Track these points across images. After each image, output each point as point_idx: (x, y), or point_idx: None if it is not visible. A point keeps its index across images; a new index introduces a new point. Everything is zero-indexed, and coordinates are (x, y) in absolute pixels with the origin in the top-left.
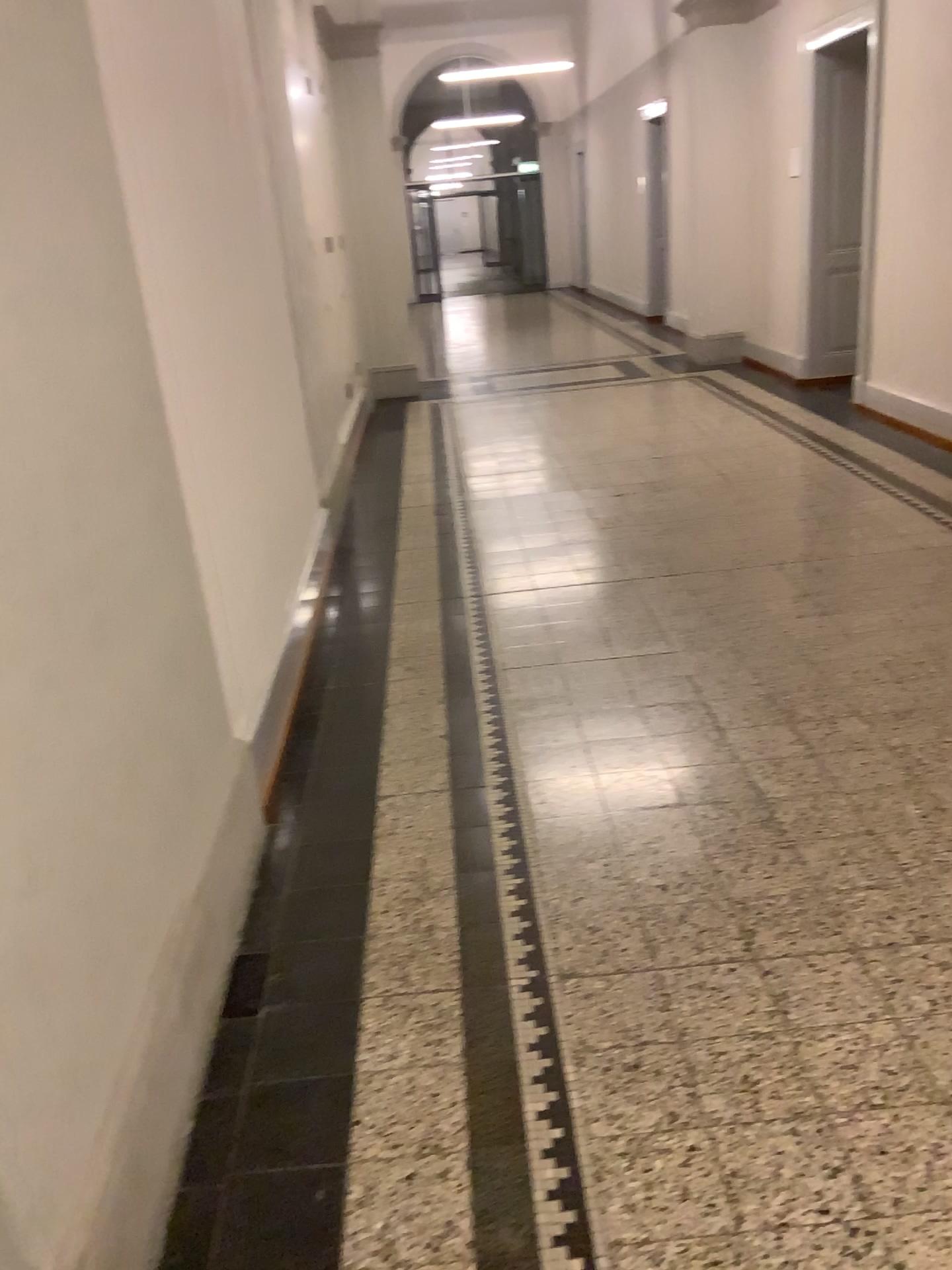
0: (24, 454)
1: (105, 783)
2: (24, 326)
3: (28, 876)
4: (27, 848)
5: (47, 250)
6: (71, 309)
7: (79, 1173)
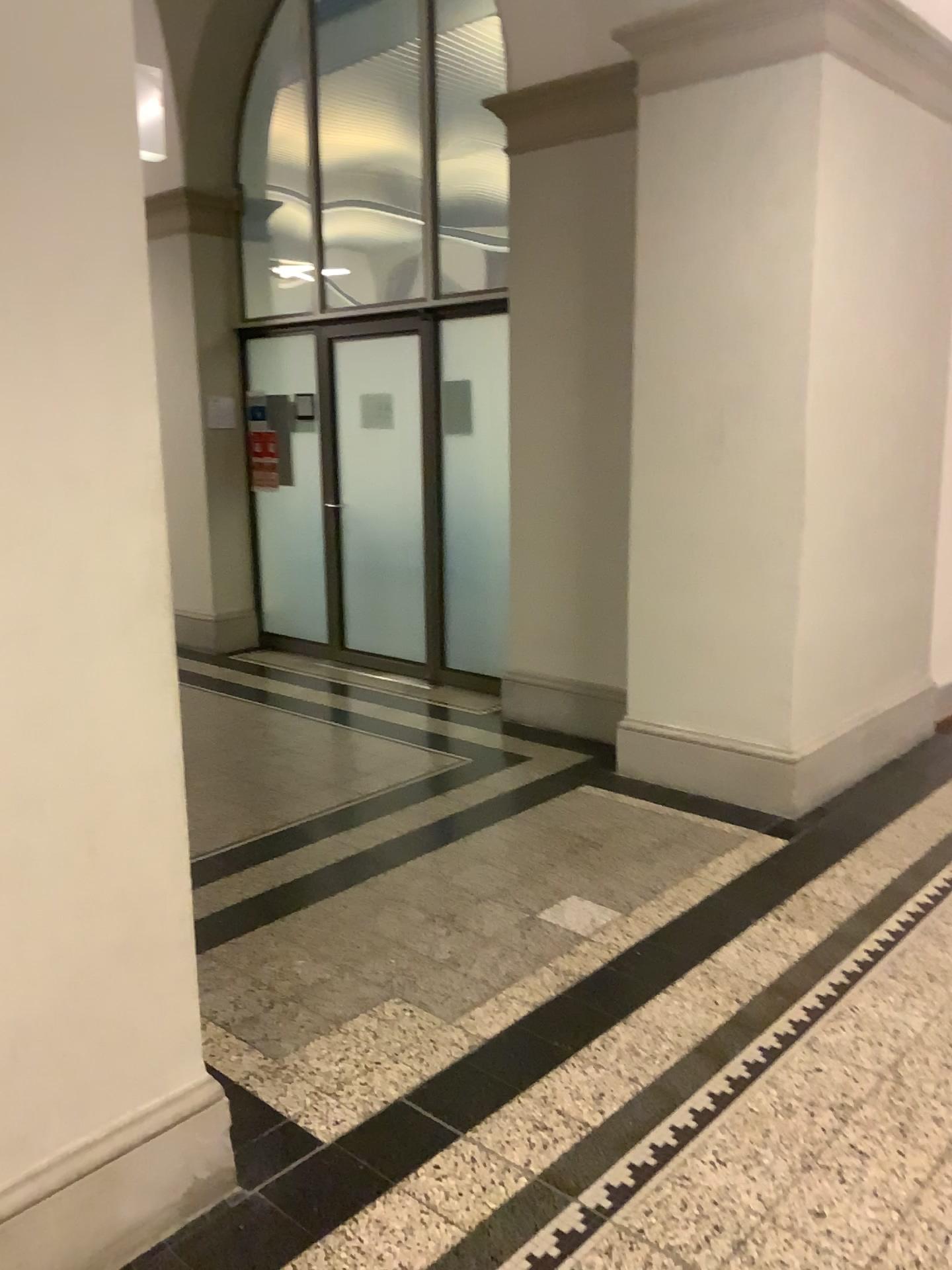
0: (867, 500)
1: (860, 626)
2: (879, 459)
3: (828, 627)
4: (831, 619)
5: (896, 434)
6: (900, 455)
7: (814, 729)
